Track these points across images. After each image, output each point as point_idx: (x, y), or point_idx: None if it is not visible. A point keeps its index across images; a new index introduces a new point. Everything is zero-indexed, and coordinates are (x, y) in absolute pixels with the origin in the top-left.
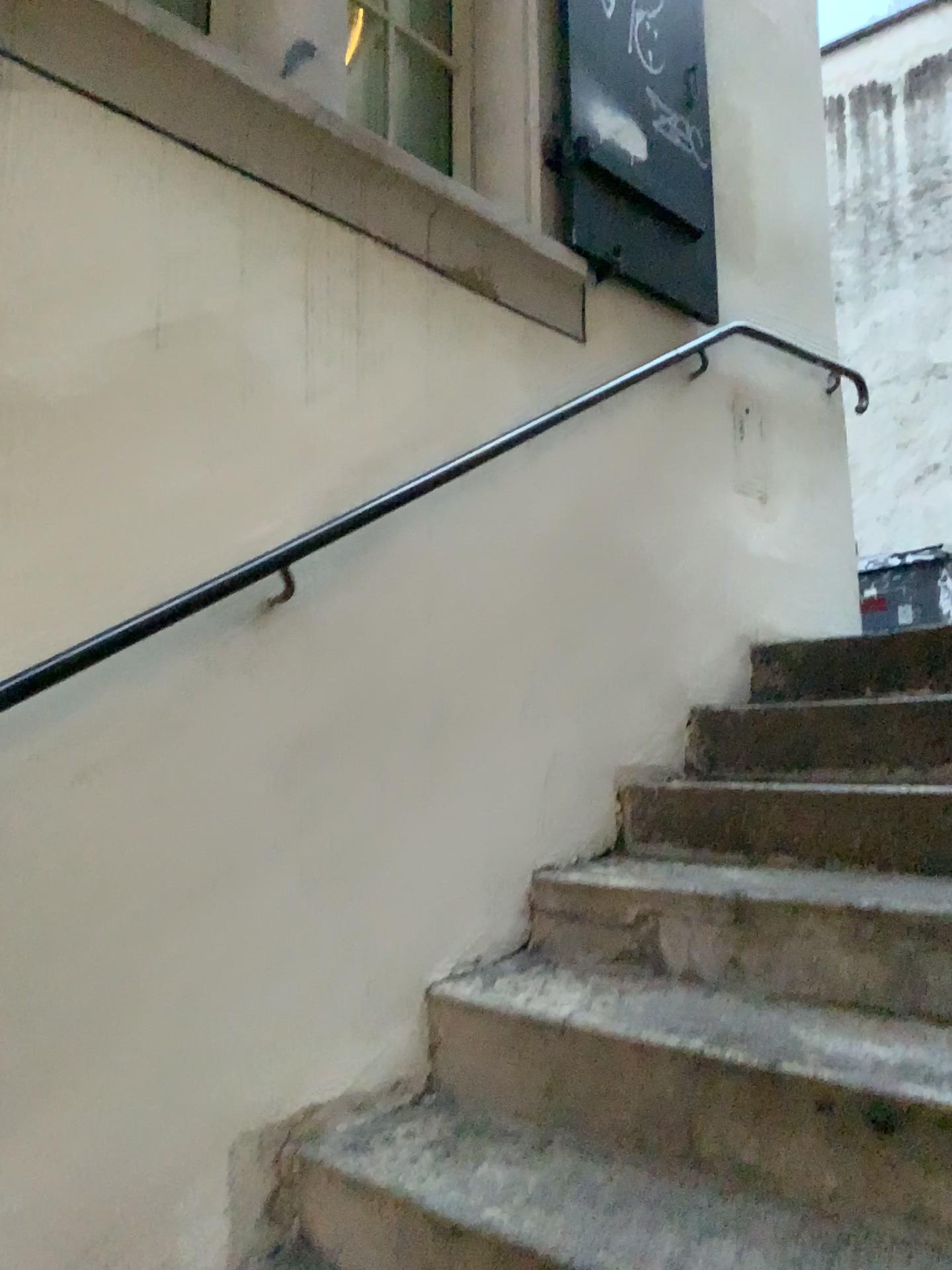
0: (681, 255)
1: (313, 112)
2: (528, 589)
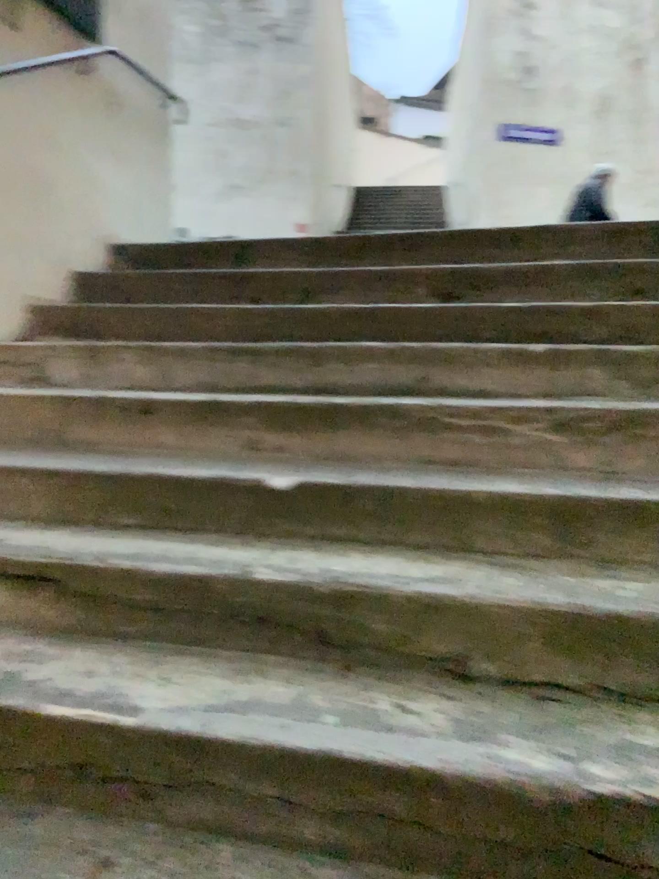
0: None
1: None
2: None
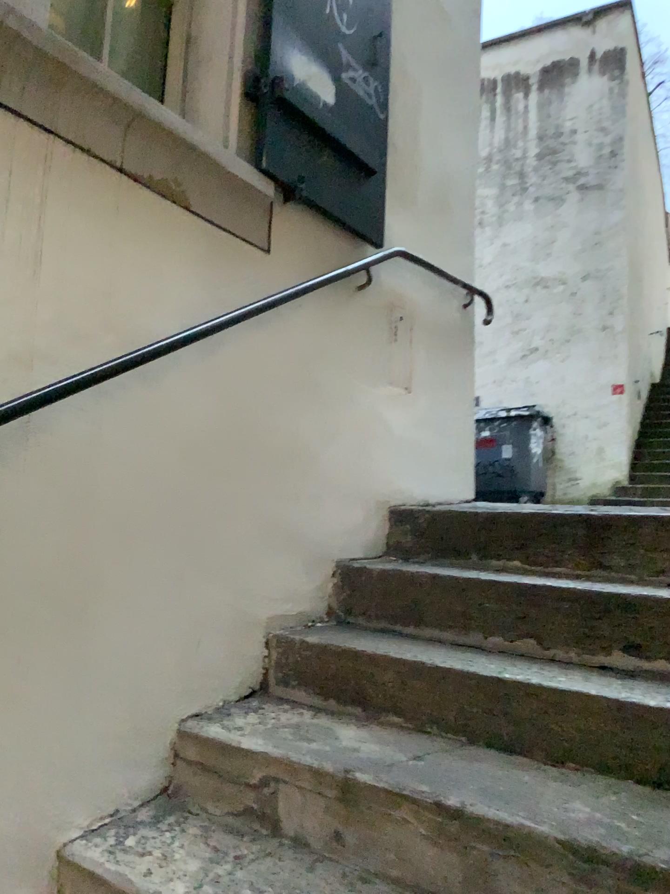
0: (356, 189)
1: (3, 16)
2: (196, 470)
